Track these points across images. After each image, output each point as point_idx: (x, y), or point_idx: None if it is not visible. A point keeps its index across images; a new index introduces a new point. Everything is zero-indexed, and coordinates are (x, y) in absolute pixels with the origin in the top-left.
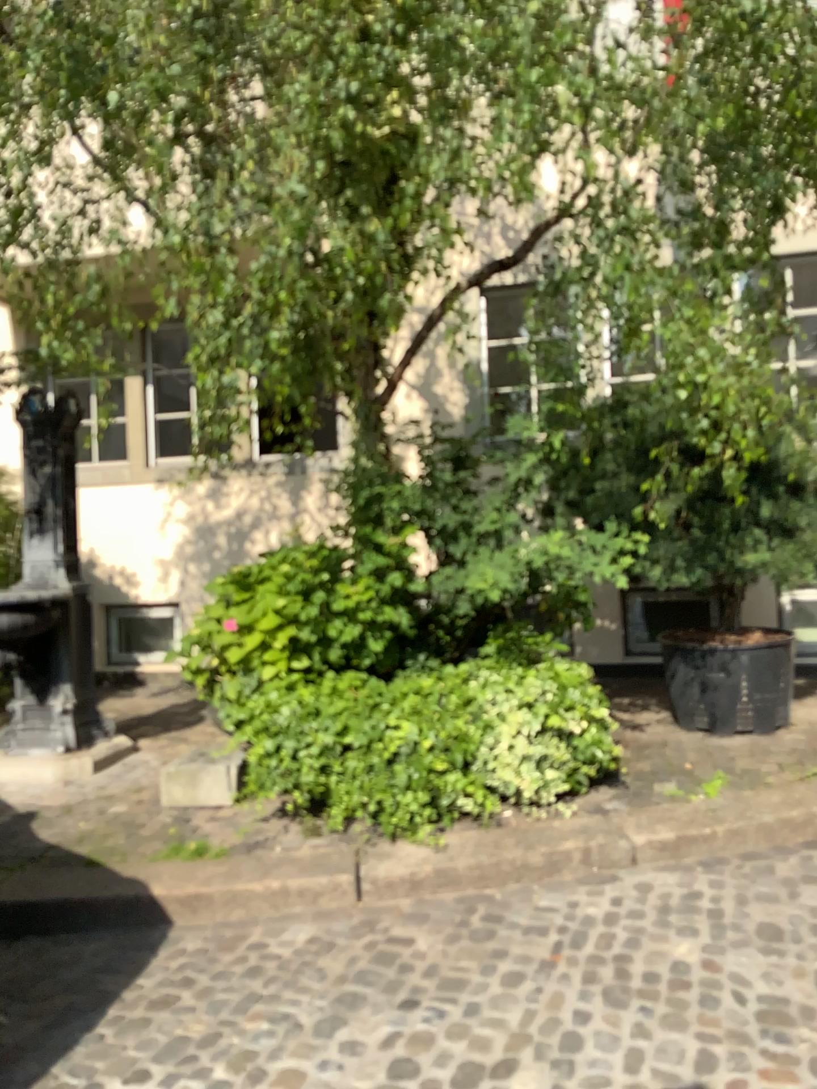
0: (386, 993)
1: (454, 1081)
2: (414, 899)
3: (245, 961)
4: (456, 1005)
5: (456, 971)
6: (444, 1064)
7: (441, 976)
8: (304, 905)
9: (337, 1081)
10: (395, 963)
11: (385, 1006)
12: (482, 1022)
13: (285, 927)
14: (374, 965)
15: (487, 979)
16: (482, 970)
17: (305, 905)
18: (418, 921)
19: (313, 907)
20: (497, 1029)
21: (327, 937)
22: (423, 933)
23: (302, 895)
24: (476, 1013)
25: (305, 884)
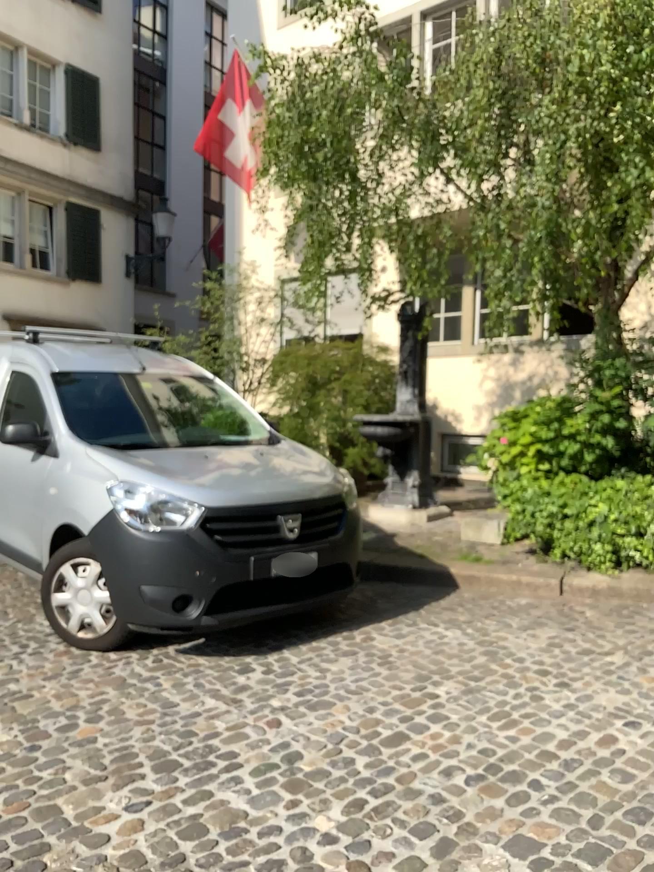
0: (558, 623)
1: (575, 649)
2: (591, 596)
3: (491, 602)
4: (591, 631)
5: (599, 622)
6: (574, 644)
7: (590, 622)
8: (528, 589)
9: (520, 639)
10: (567, 615)
11: (555, 626)
12: (602, 638)
13: (515, 595)
14: (555, 613)
15: (613, 627)
16: (613, 624)
17: (529, 589)
18: (588, 604)
19: (532, 590)
20: (607, 640)
21: (536, 601)
22: (588, 608)
23: (528, 586)
24: (600, 635)
25: (532, 582)
